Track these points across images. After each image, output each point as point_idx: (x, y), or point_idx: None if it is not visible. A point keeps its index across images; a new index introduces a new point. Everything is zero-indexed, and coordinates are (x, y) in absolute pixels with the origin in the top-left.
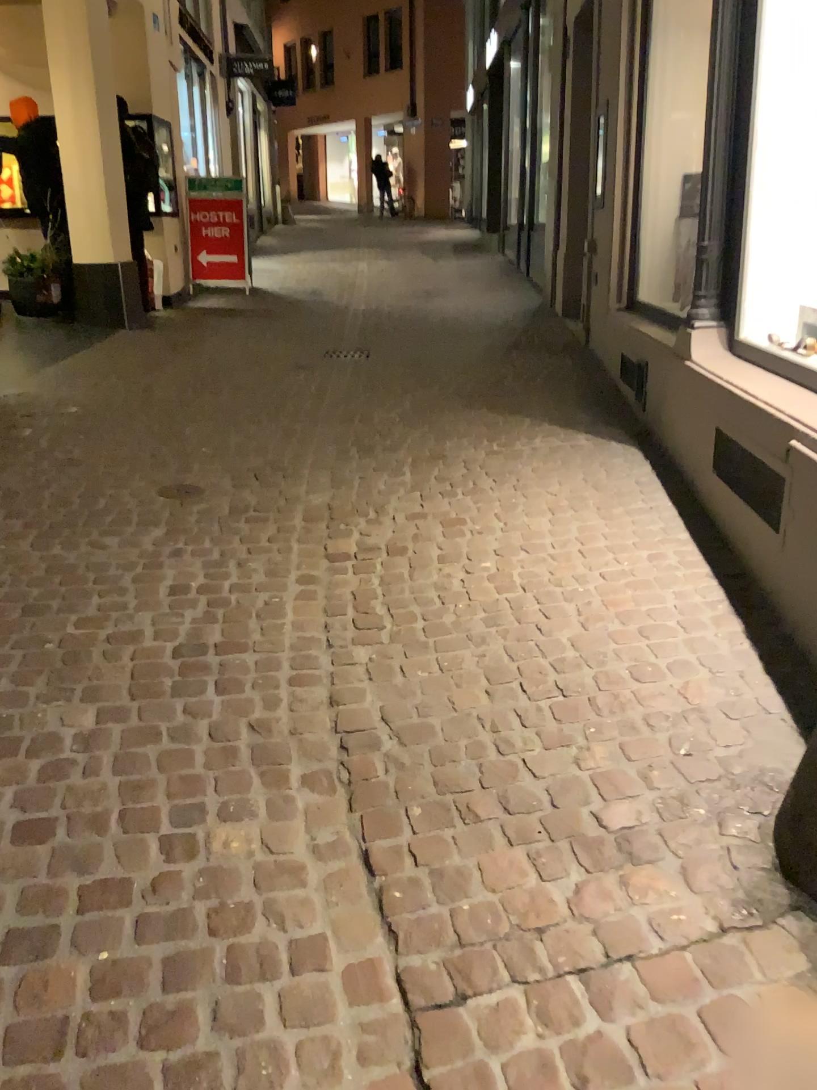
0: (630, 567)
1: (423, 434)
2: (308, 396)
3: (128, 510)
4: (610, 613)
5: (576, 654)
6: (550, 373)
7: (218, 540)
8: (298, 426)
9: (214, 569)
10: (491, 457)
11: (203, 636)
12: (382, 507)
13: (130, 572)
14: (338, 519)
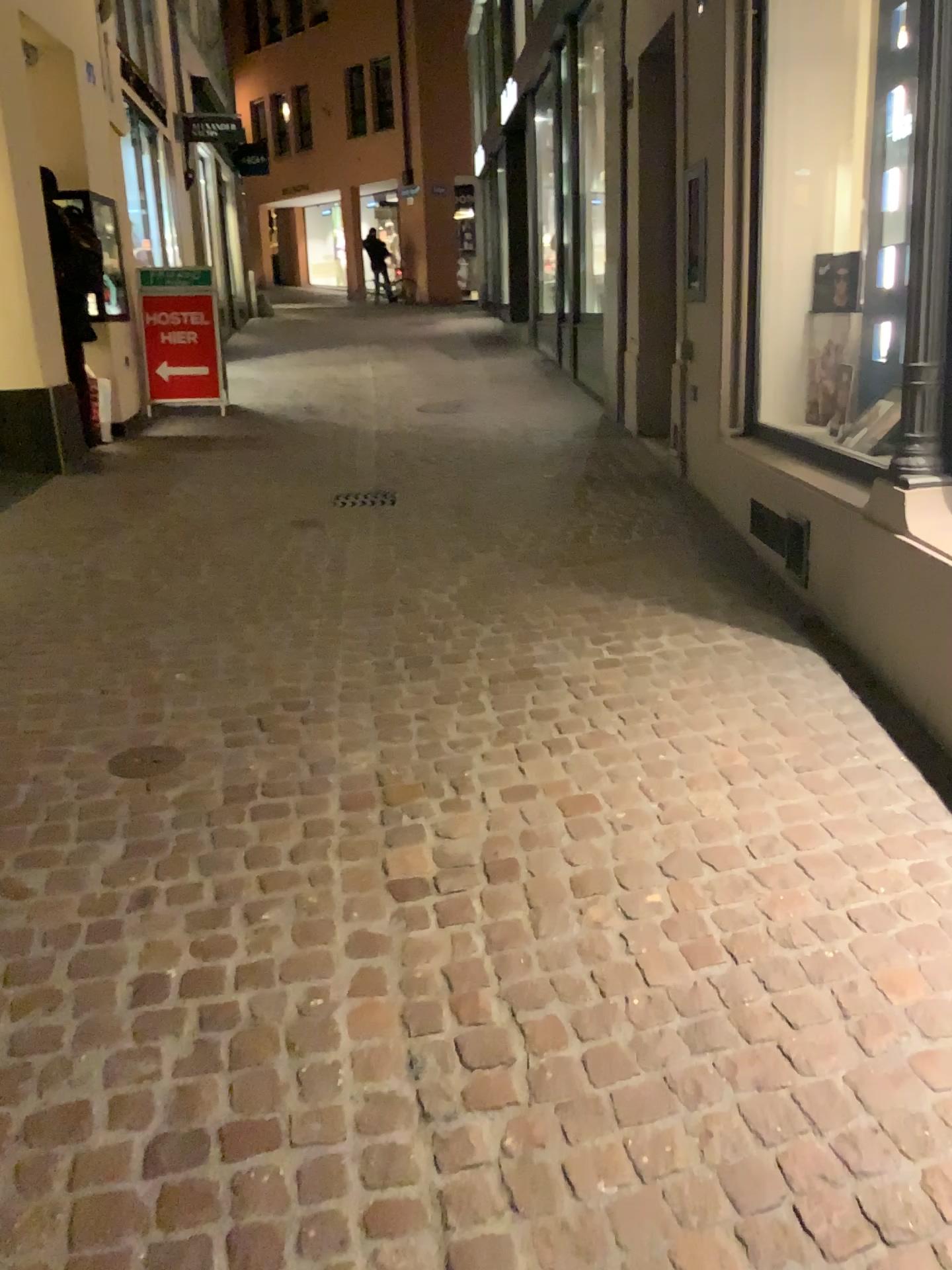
0: (889, 899)
1: (497, 635)
2: (322, 575)
3: (64, 809)
4: (893, 1008)
5: (870, 1122)
6: (648, 524)
7: (211, 865)
8: (314, 629)
9: (209, 934)
10: (604, 673)
11: (199, 1114)
12: (463, 780)
13: (65, 954)
14: (398, 810)
